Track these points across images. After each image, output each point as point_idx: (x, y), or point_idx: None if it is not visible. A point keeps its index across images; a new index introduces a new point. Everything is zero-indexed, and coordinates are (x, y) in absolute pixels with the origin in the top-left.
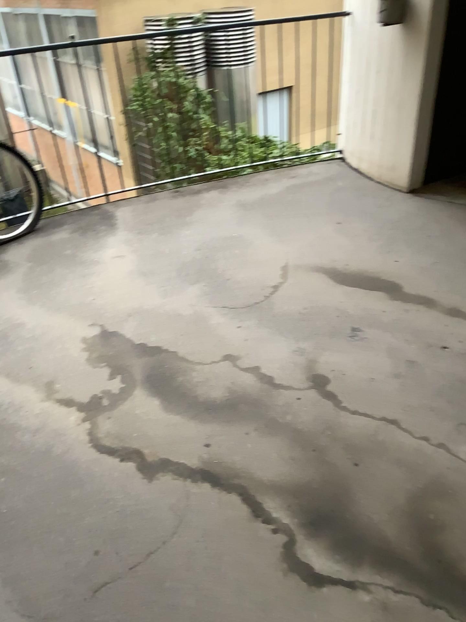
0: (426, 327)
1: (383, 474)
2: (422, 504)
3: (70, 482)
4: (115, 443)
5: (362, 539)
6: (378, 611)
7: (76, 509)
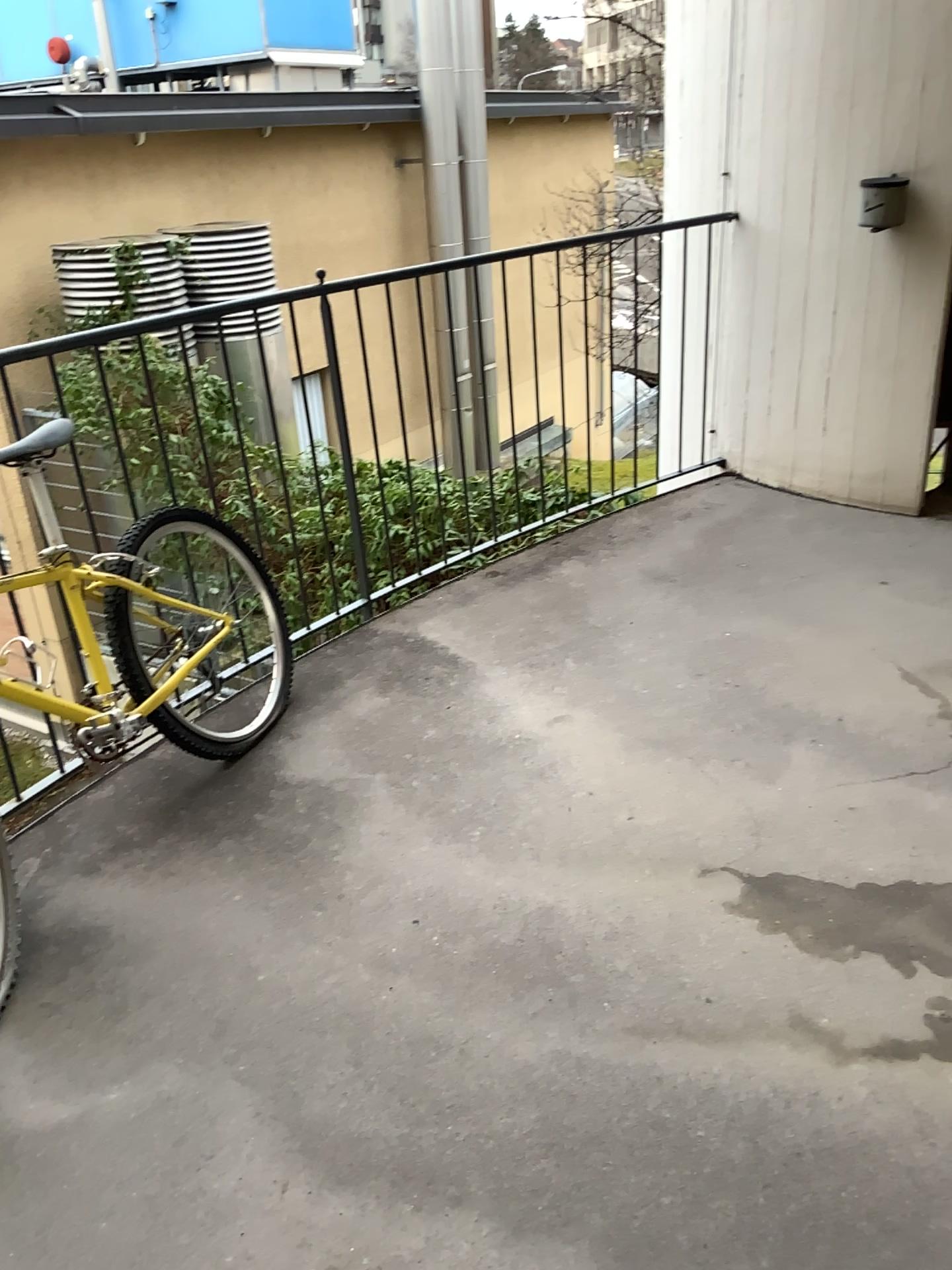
0: None
1: None
2: None
3: None
4: None
5: None
6: None
7: None
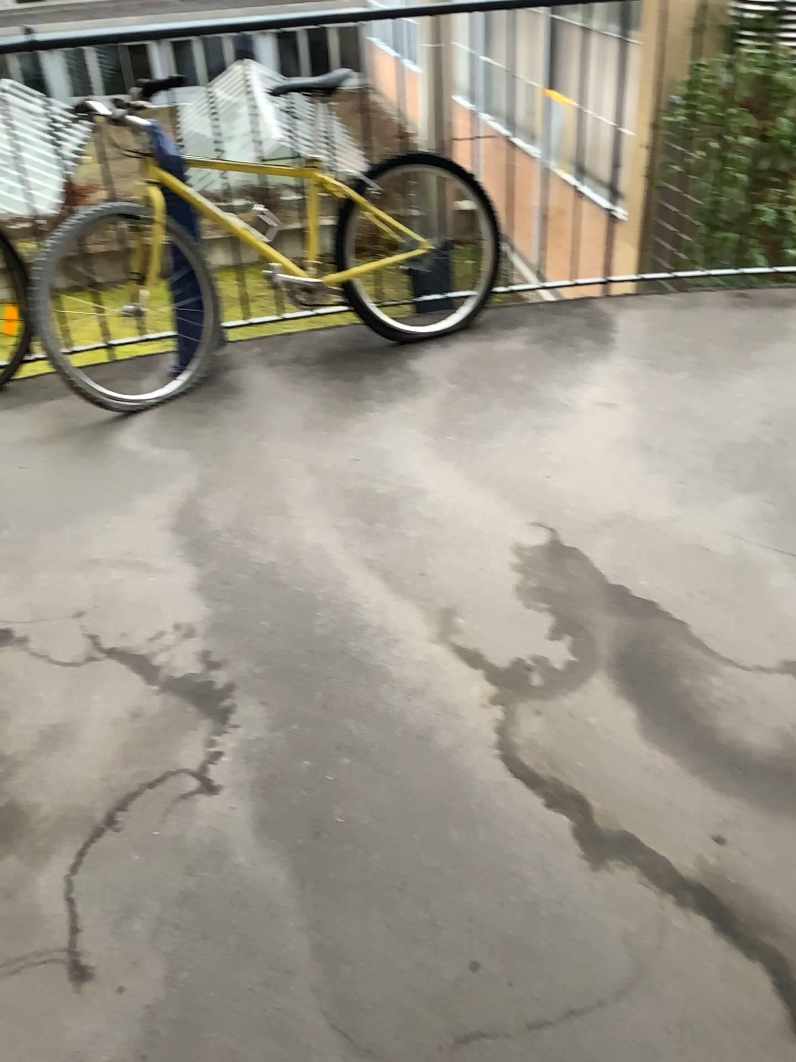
0: None
1: None
2: None
3: (451, 810)
4: (540, 766)
5: None
6: None
7: (452, 864)
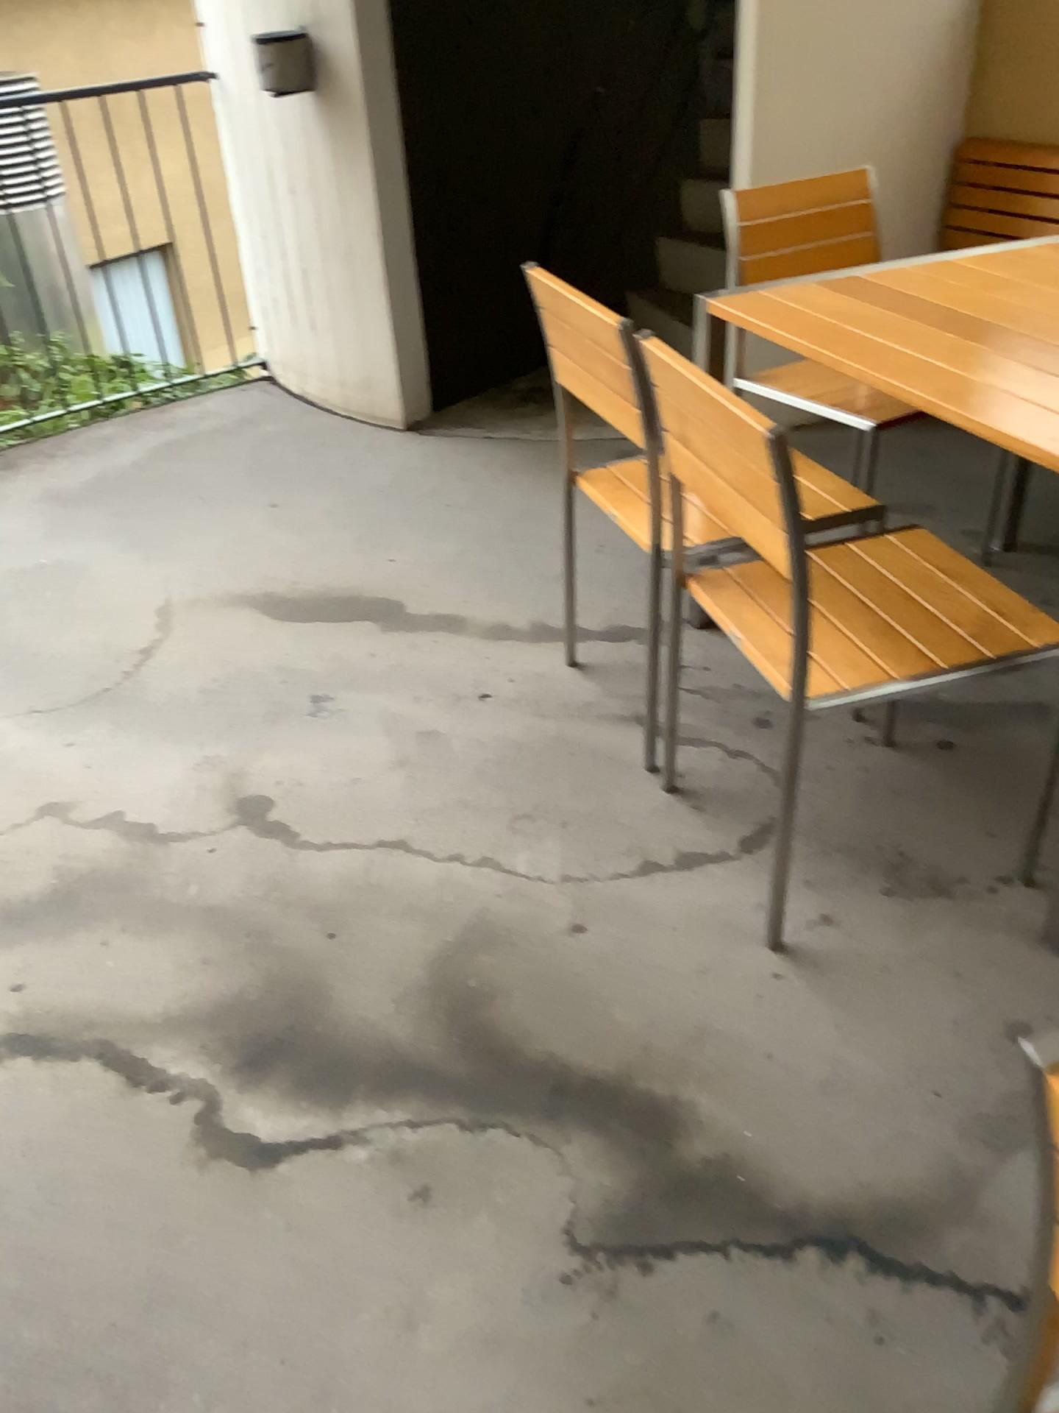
0: (454, 667)
1: (381, 940)
2: (454, 969)
3: None
4: None
5: (348, 1059)
6: (382, 1169)
7: None
